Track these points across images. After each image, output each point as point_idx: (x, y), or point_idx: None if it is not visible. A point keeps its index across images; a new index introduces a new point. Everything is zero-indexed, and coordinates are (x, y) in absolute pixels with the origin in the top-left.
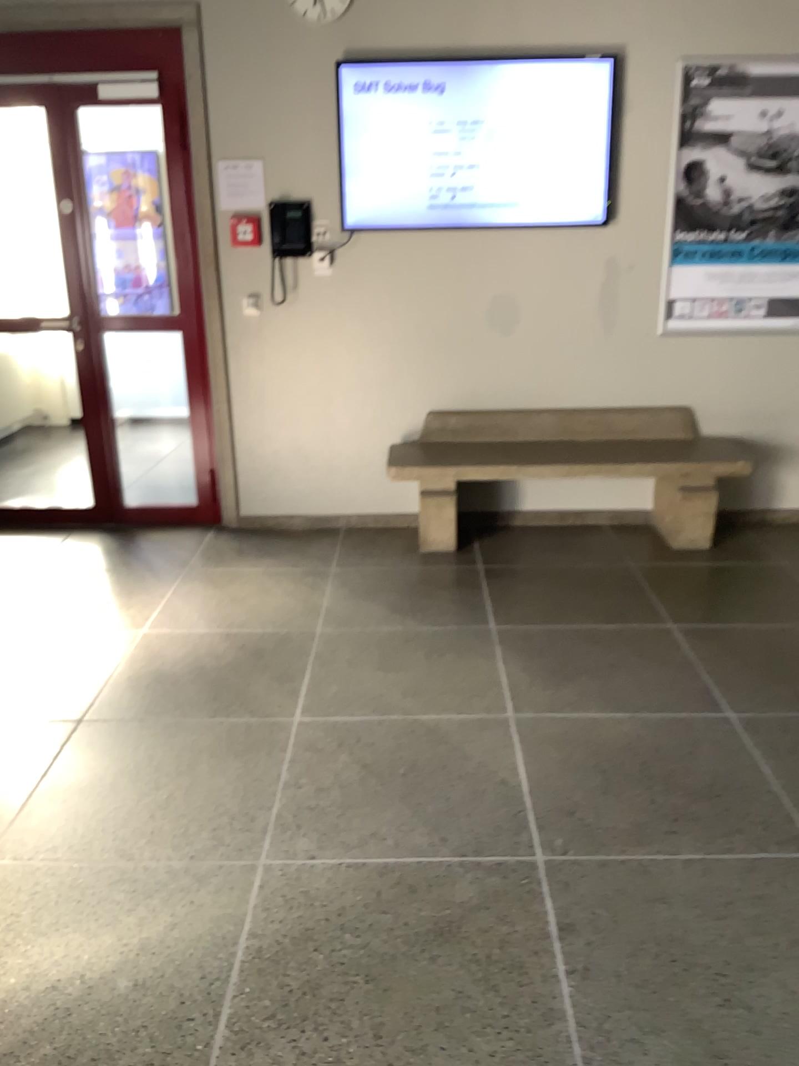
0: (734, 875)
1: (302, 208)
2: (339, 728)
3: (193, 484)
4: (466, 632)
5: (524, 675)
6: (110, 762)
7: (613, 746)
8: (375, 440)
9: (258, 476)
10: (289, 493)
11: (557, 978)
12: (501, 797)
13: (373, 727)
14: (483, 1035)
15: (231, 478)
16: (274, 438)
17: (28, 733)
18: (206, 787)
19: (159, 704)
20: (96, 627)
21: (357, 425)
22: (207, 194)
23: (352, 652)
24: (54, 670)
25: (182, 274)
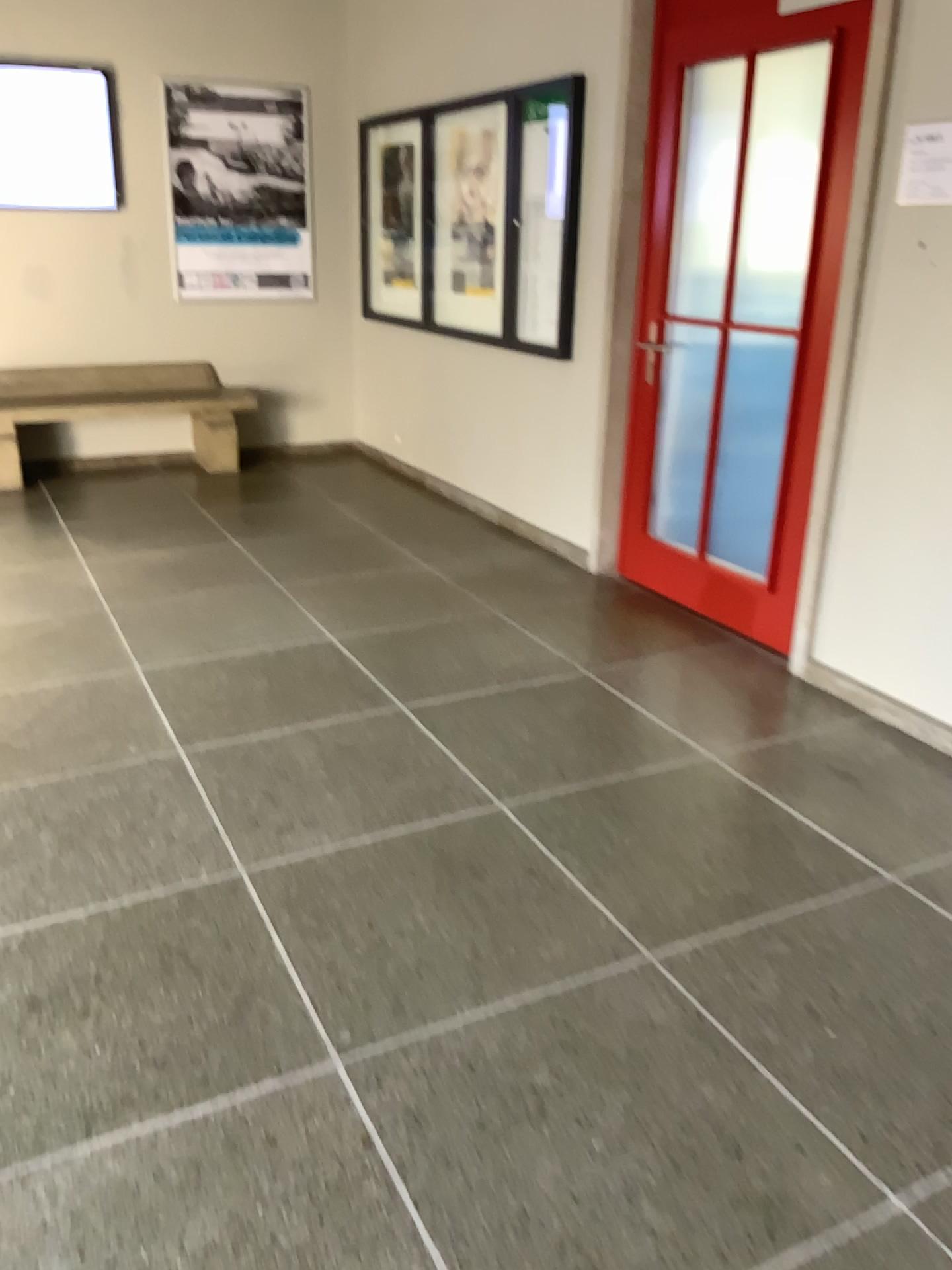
0: (224, 598)
1: None
2: None
3: None
4: (40, 530)
5: (90, 543)
6: None
7: (154, 565)
8: None
9: None
10: None
11: (119, 642)
12: (78, 593)
13: None
14: (78, 662)
15: None
16: None
17: None
18: None
19: None
20: None
21: None
22: None
23: None
24: None
25: None
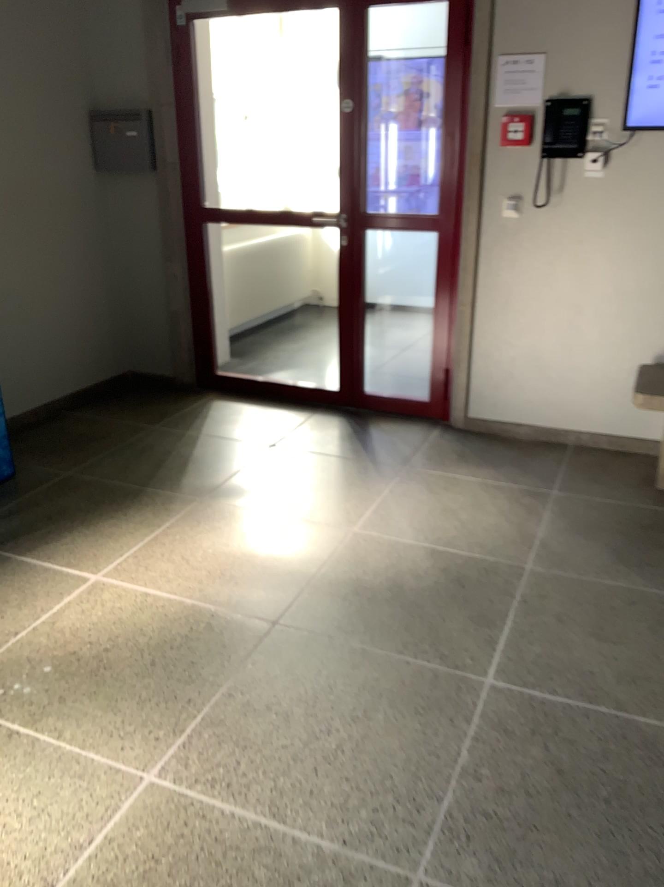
0: None
1: (582, 104)
2: (534, 705)
3: (430, 378)
4: None
5: None
6: (290, 683)
7: None
8: (622, 358)
9: (493, 380)
10: (521, 400)
11: None
12: None
13: (575, 713)
14: None
15: (466, 379)
16: (515, 344)
17: (226, 625)
18: (376, 745)
19: (351, 621)
20: (314, 515)
21: (606, 340)
22: (483, 90)
23: (562, 602)
24: (266, 557)
25: (447, 172)
